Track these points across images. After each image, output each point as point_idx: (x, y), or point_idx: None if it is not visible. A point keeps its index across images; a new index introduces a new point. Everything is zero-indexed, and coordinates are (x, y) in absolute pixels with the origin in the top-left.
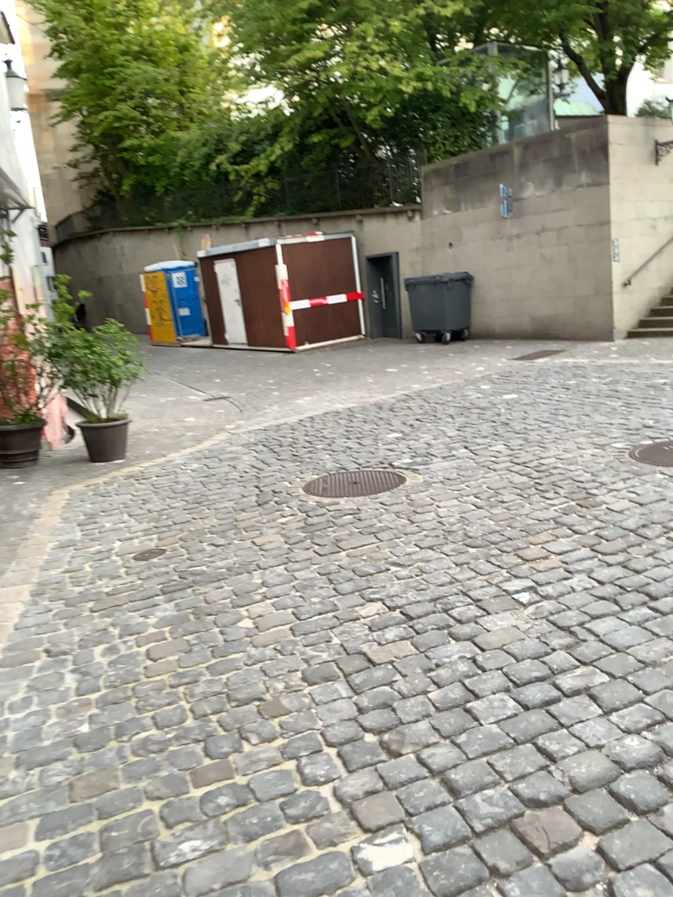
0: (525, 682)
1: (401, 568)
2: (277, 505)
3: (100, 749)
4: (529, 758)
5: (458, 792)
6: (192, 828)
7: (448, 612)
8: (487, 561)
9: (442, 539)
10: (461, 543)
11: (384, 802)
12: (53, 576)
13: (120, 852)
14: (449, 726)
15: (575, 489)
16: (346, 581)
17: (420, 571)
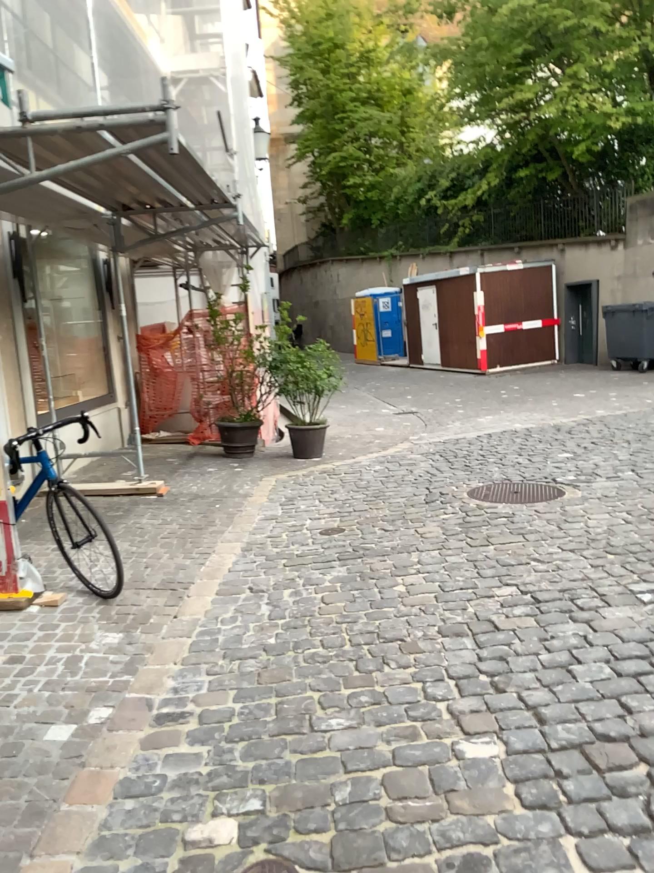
0: (624, 657)
1: (540, 562)
2: (443, 504)
3: (281, 654)
4: (609, 708)
5: (543, 720)
6: (339, 711)
7: (572, 599)
8: (619, 565)
9: (582, 544)
10: (600, 549)
11: (483, 717)
12: (258, 539)
13: (288, 716)
14: (549, 677)
15: None
16: (489, 567)
17: (556, 567)
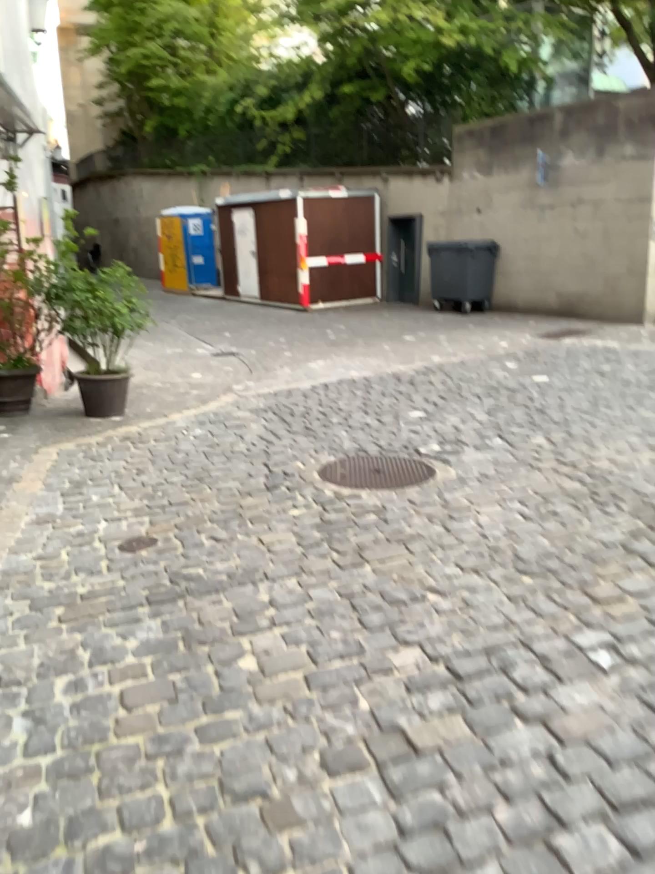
0: (630, 810)
1: (441, 596)
2: (289, 491)
3: (39, 864)
4: None
5: None
6: None
7: (508, 672)
8: (548, 598)
9: (487, 560)
10: (512, 567)
11: None
12: (22, 565)
13: None
14: None
15: (640, 504)
16: (373, 609)
17: (465, 604)
